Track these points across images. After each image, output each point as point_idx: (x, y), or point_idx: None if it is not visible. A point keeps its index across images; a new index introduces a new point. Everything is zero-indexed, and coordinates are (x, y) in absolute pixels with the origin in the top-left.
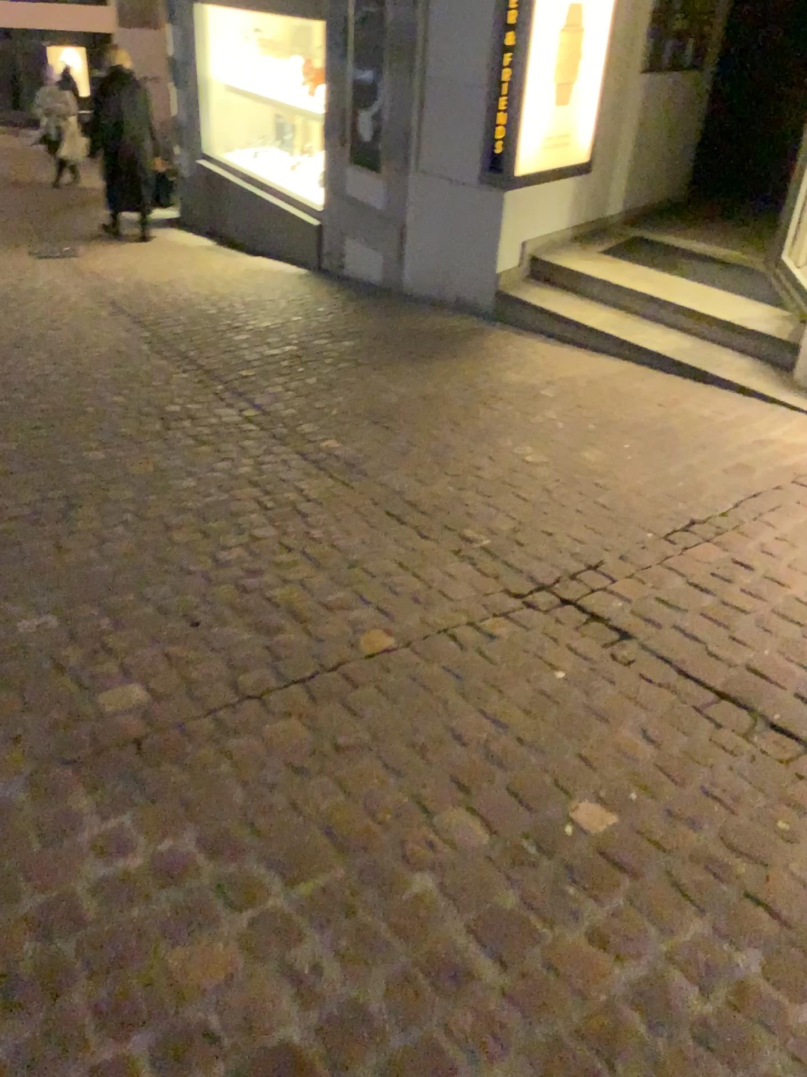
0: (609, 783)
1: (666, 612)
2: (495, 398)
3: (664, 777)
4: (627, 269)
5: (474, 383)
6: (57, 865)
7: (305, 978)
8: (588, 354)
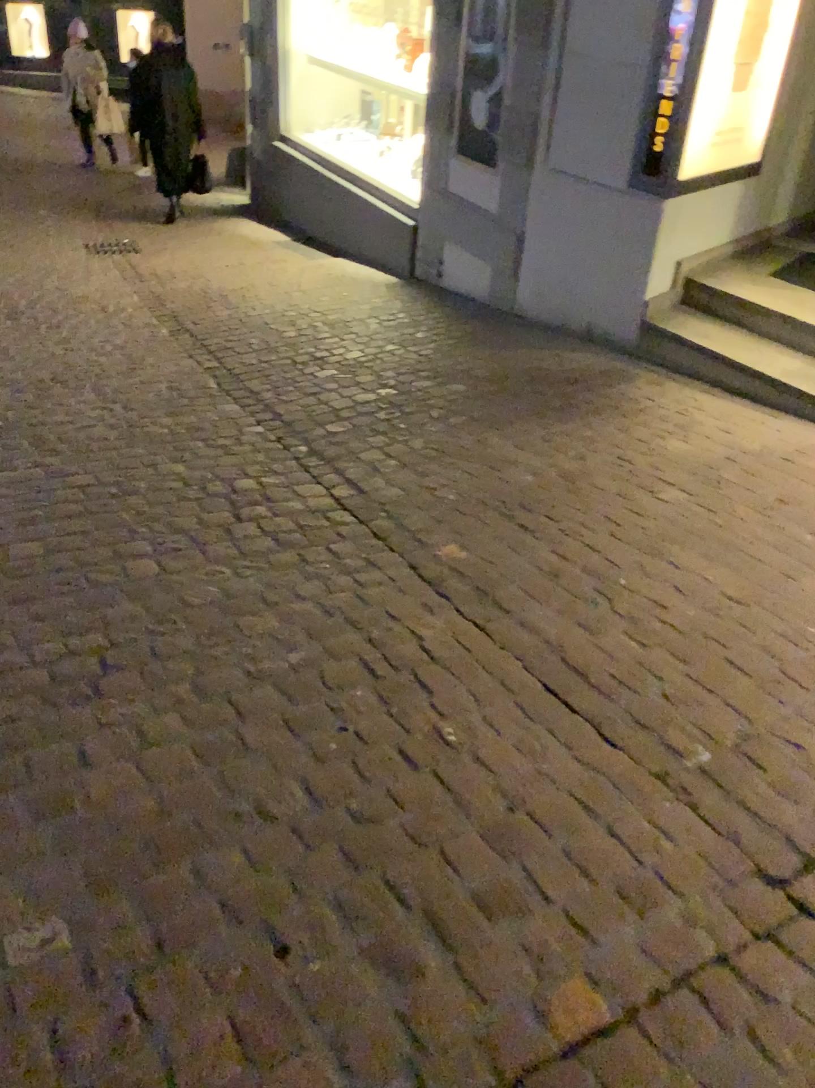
0: None
1: None
2: (660, 482)
3: None
4: (808, 300)
5: (628, 456)
6: None
7: None
8: (769, 416)
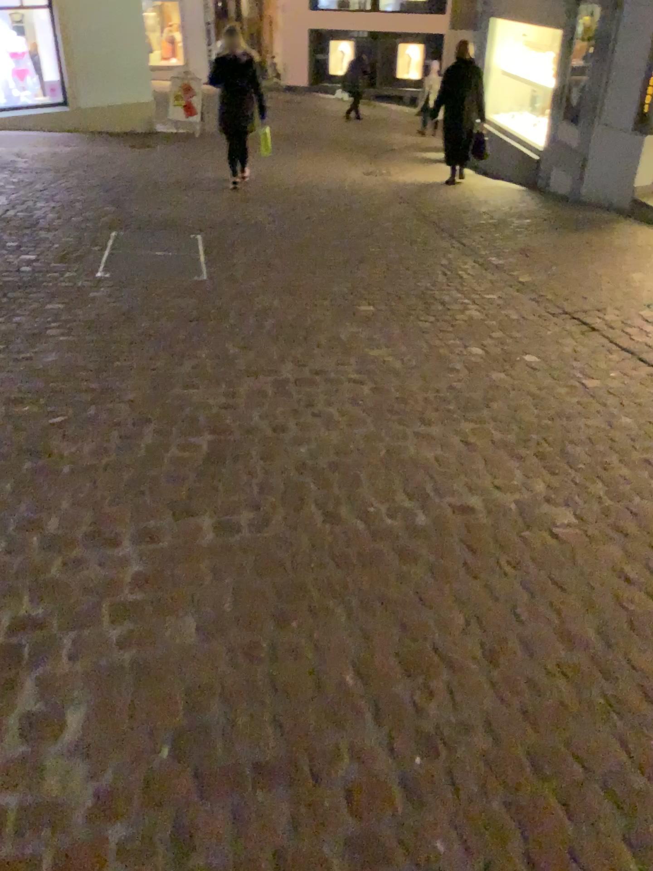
0: (550, 357)
1: (624, 330)
2: (600, 254)
3: (575, 362)
4: None
5: (592, 246)
6: (340, 331)
7: (410, 361)
8: None
